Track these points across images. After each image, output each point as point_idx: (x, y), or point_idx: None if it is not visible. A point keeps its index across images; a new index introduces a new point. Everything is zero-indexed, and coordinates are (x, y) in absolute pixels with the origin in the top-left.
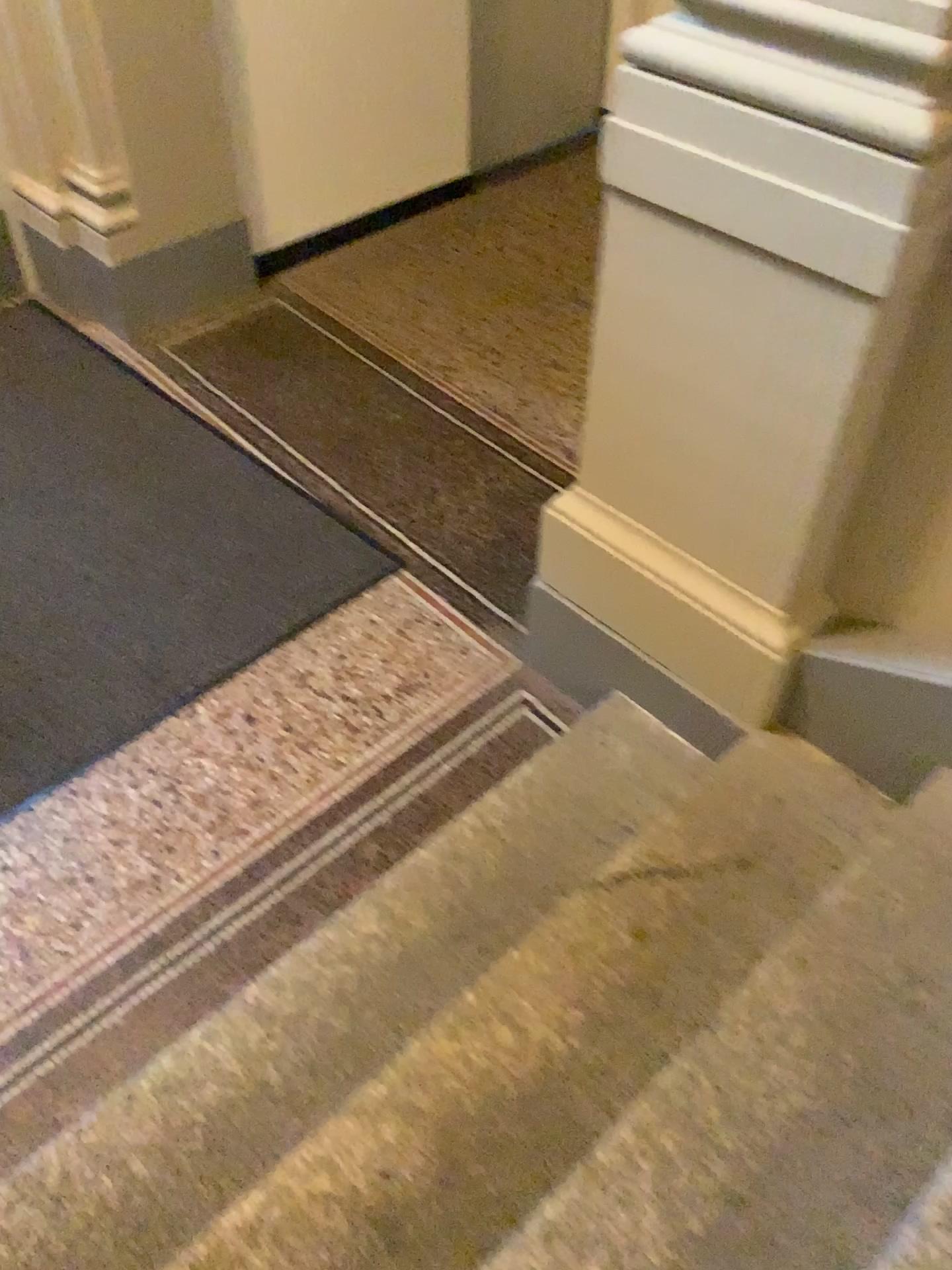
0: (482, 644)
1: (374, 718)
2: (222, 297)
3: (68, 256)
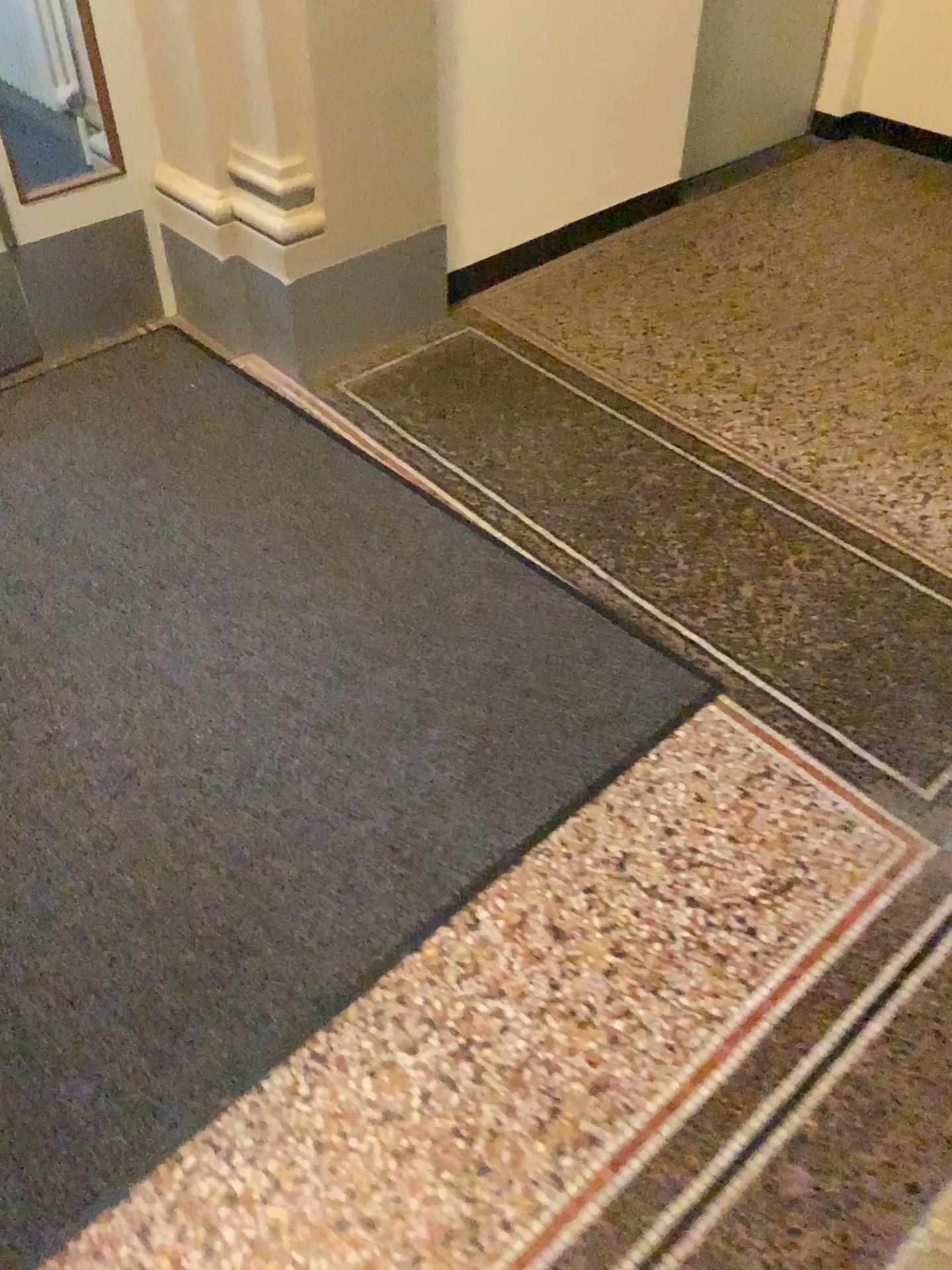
0: (872, 815)
1: (745, 937)
2: (411, 324)
3: (224, 272)
